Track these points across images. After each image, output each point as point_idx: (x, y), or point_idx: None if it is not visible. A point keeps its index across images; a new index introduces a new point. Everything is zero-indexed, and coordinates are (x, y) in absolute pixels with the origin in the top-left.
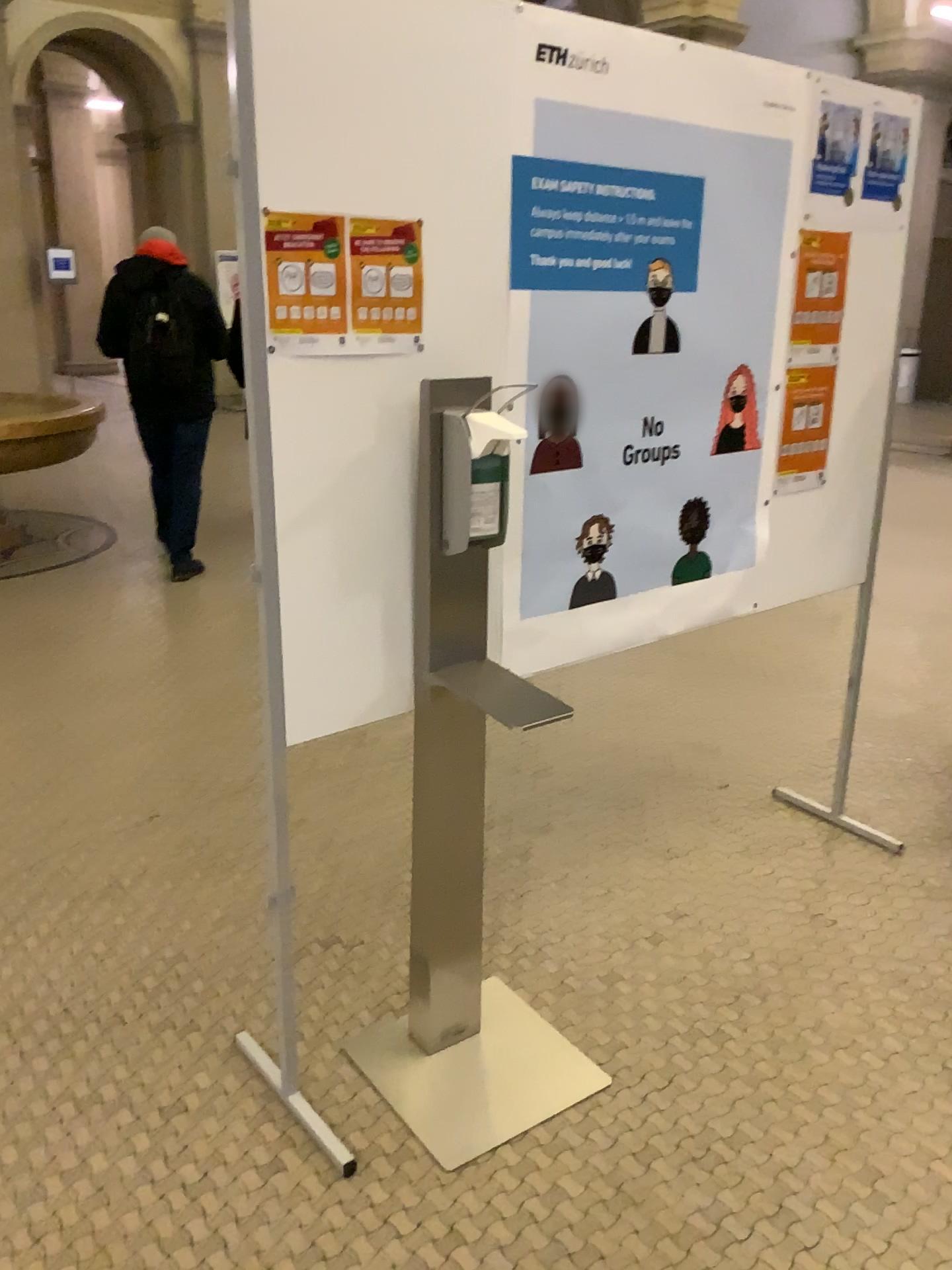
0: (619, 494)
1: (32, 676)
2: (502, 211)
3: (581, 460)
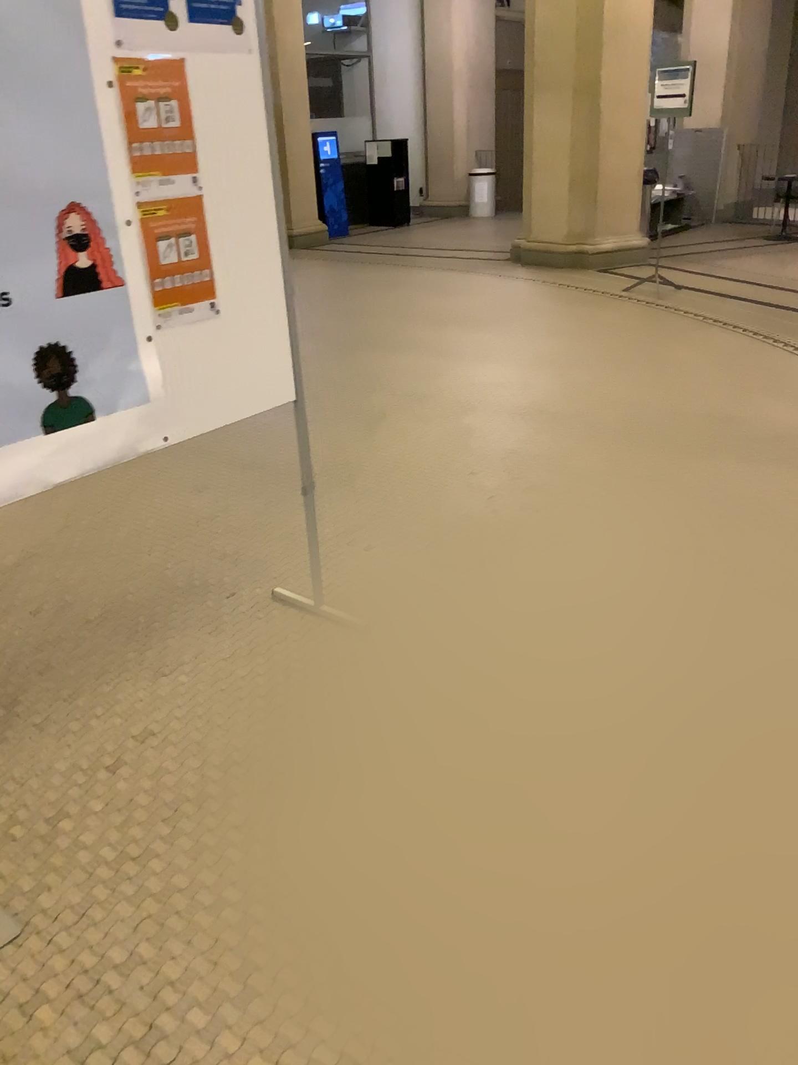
0: None
1: None
2: None
3: None
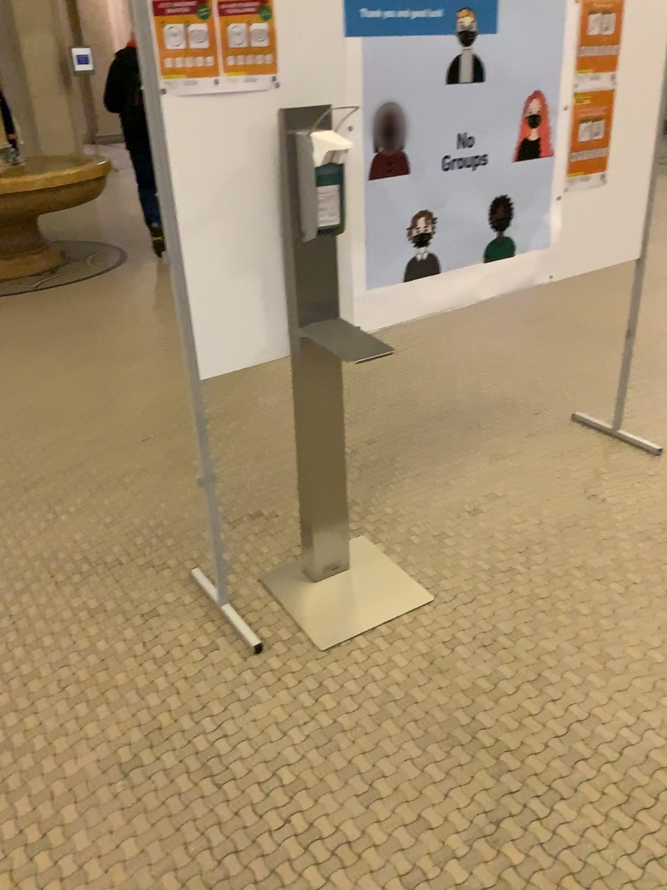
0: (439, 194)
1: (72, 348)
2: None
3: (408, 169)
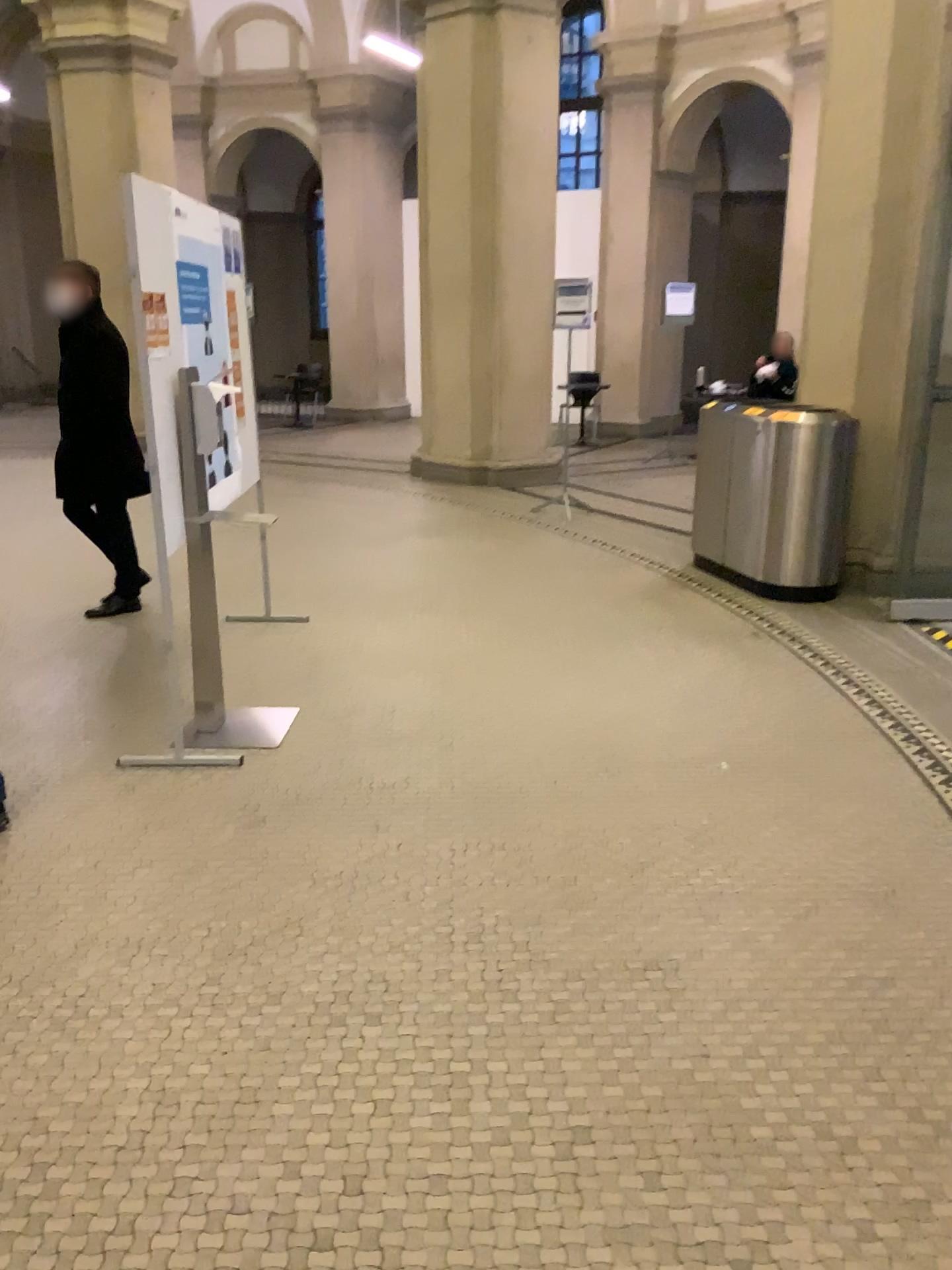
0: None
1: None
2: (185, 290)
3: None
